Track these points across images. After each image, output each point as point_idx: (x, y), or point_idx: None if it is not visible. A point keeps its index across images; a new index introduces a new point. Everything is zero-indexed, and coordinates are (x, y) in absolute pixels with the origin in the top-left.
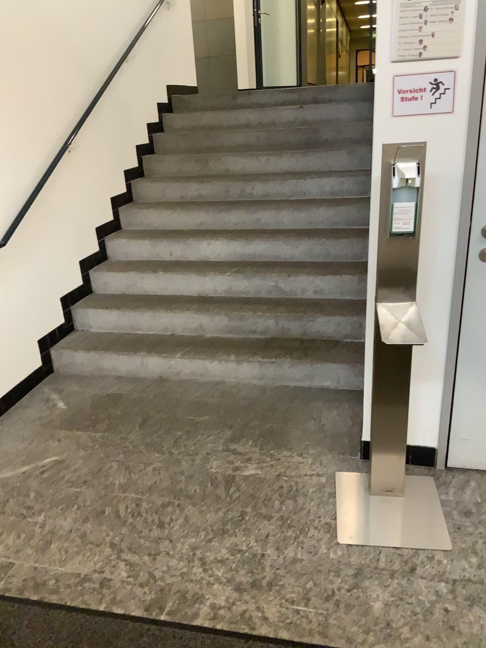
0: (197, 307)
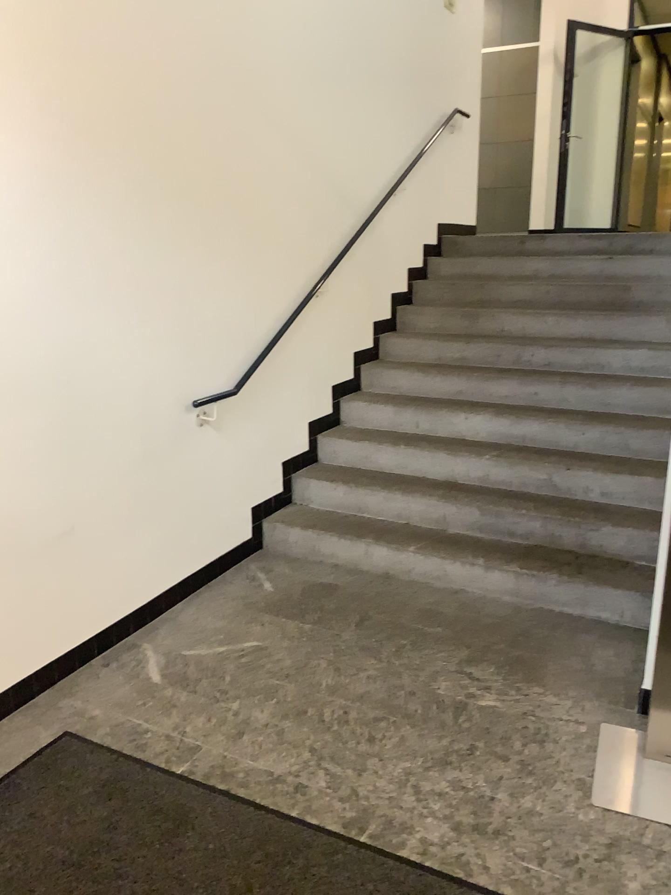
0: (443, 495)
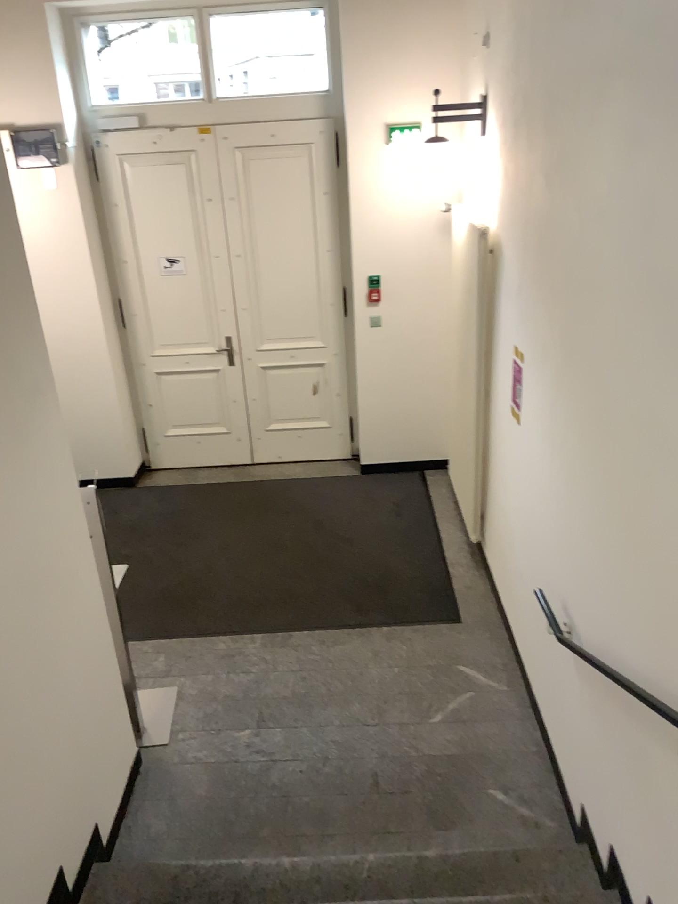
0: None
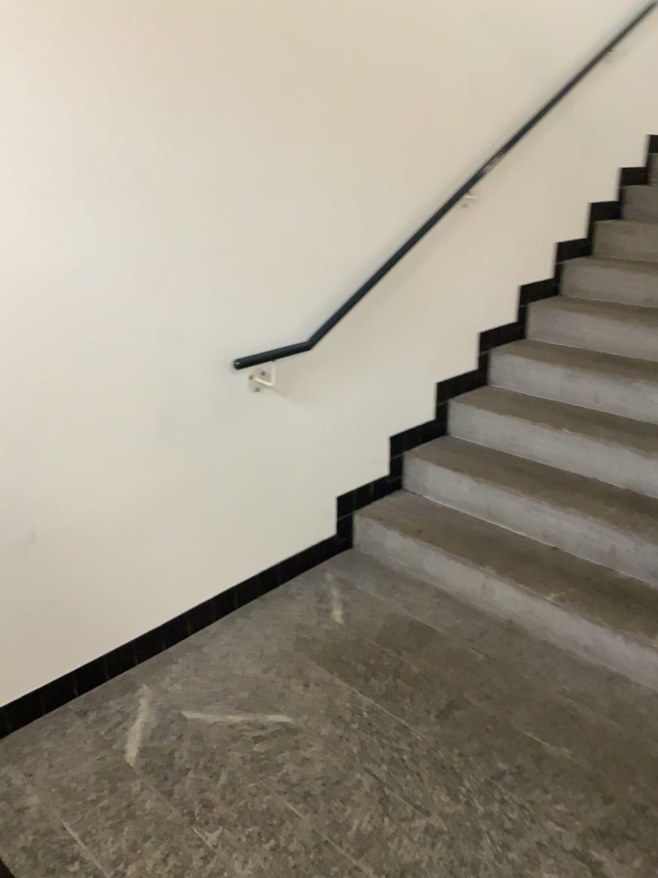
0: (615, 514)
